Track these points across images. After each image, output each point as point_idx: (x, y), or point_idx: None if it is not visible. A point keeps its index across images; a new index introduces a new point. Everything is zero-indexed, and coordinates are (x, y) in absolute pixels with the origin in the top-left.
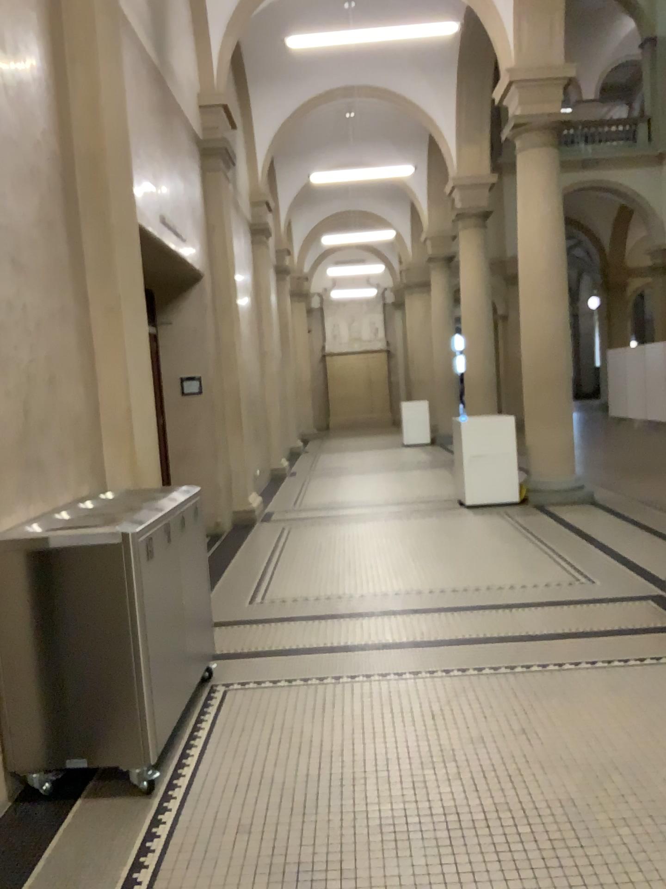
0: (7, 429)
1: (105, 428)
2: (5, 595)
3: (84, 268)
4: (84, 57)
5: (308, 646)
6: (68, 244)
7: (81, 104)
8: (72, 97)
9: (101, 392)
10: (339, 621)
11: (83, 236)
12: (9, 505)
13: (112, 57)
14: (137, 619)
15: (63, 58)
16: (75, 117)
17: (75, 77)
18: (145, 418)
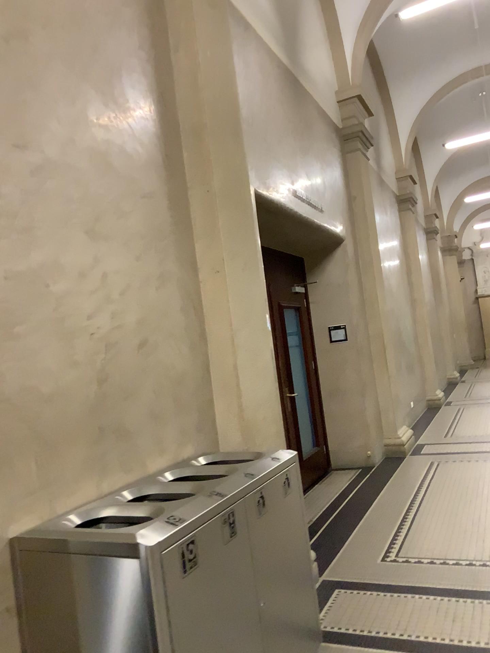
0: (76, 400)
1: (217, 385)
2: (50, 591)
3: (194, 235)
4: (192, 47)
5: (440, 636)
6: (174, 214)
7: (189, 90)
8: (179, 83)
9: (212, 350)
10: (482, 601)
11: (193, 206)
12: (76, 480)
13: (221, 46)
14: (172, 650)
15: (169, 50)
16: (183, 100)
17: (182, 65)
18: (262, 373)
